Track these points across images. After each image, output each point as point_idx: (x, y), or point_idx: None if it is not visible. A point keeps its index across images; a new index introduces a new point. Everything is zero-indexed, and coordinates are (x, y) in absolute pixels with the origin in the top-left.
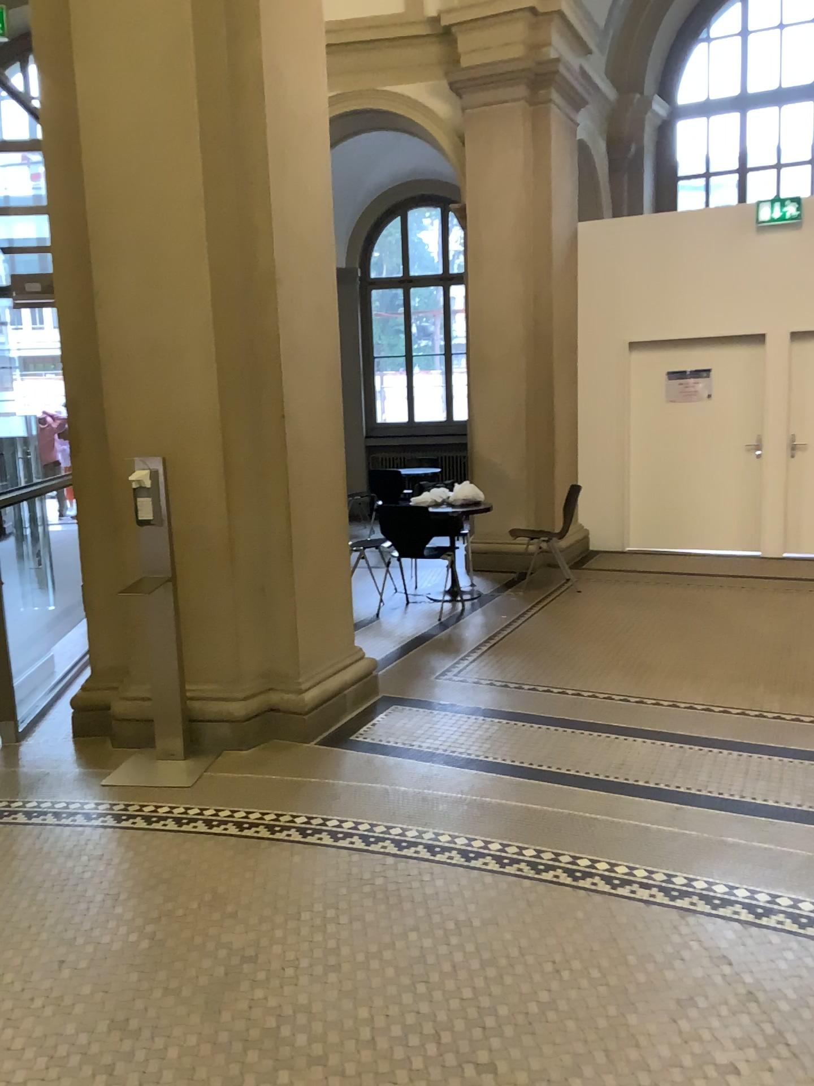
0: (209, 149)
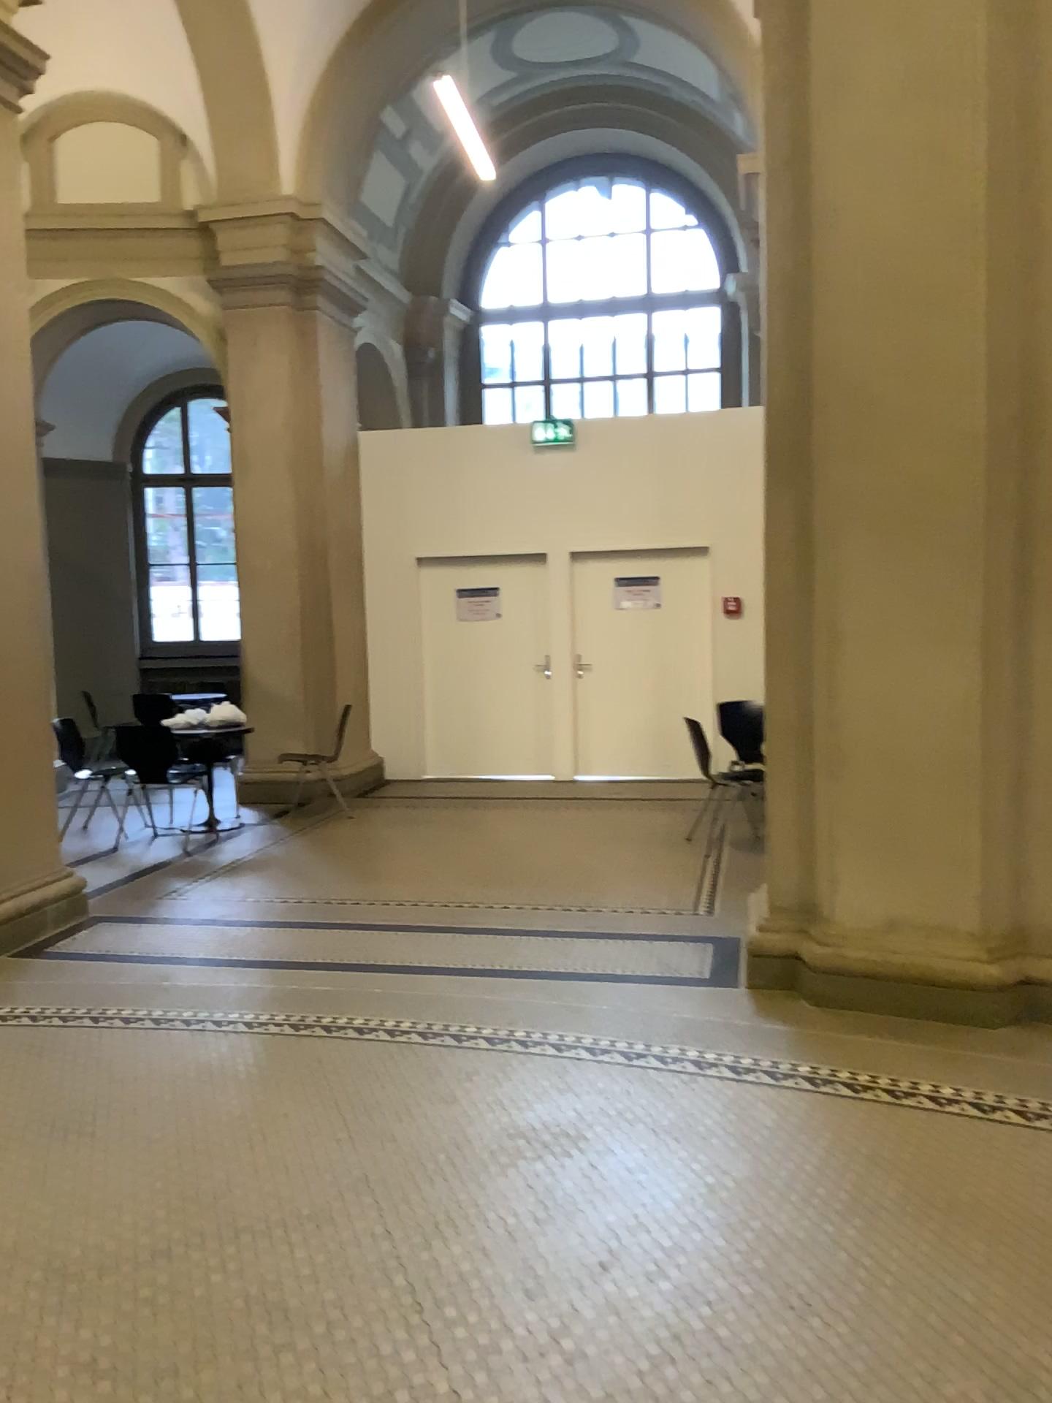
0: None
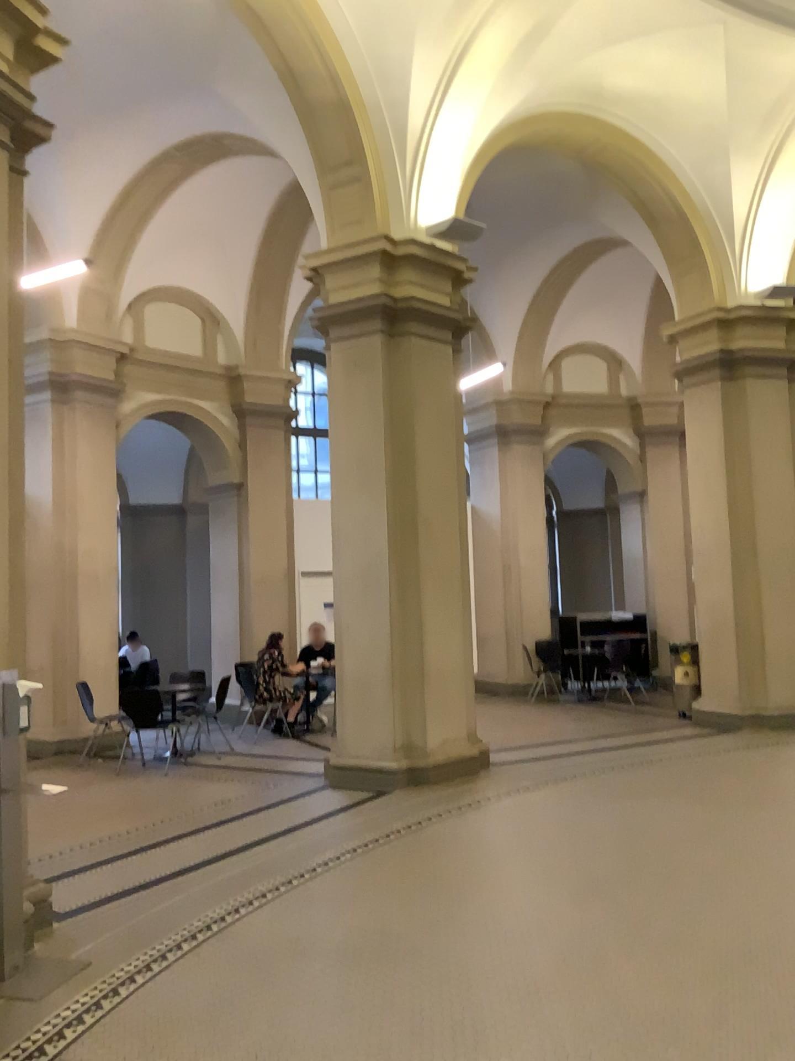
0: None
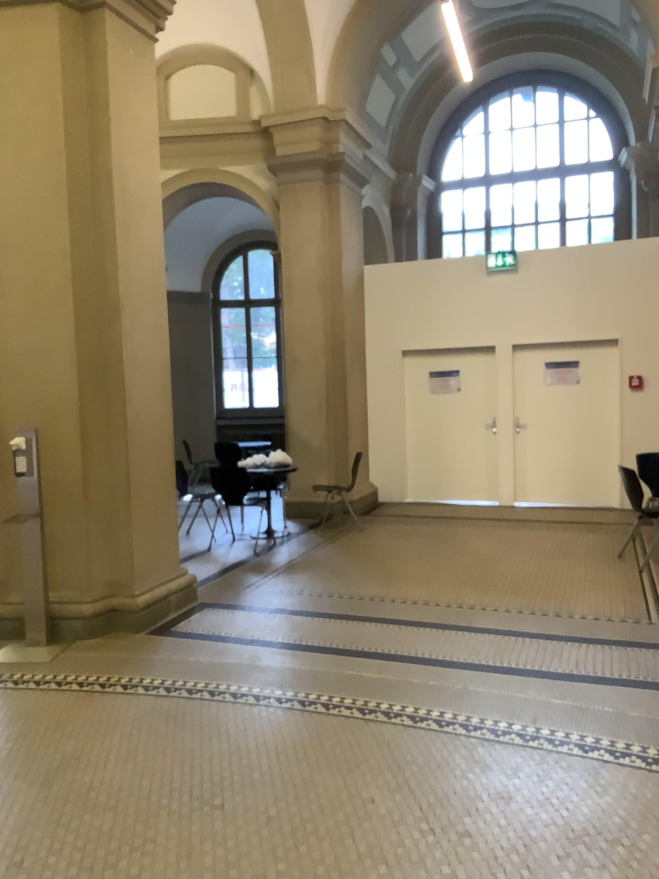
0: (75, 222)
